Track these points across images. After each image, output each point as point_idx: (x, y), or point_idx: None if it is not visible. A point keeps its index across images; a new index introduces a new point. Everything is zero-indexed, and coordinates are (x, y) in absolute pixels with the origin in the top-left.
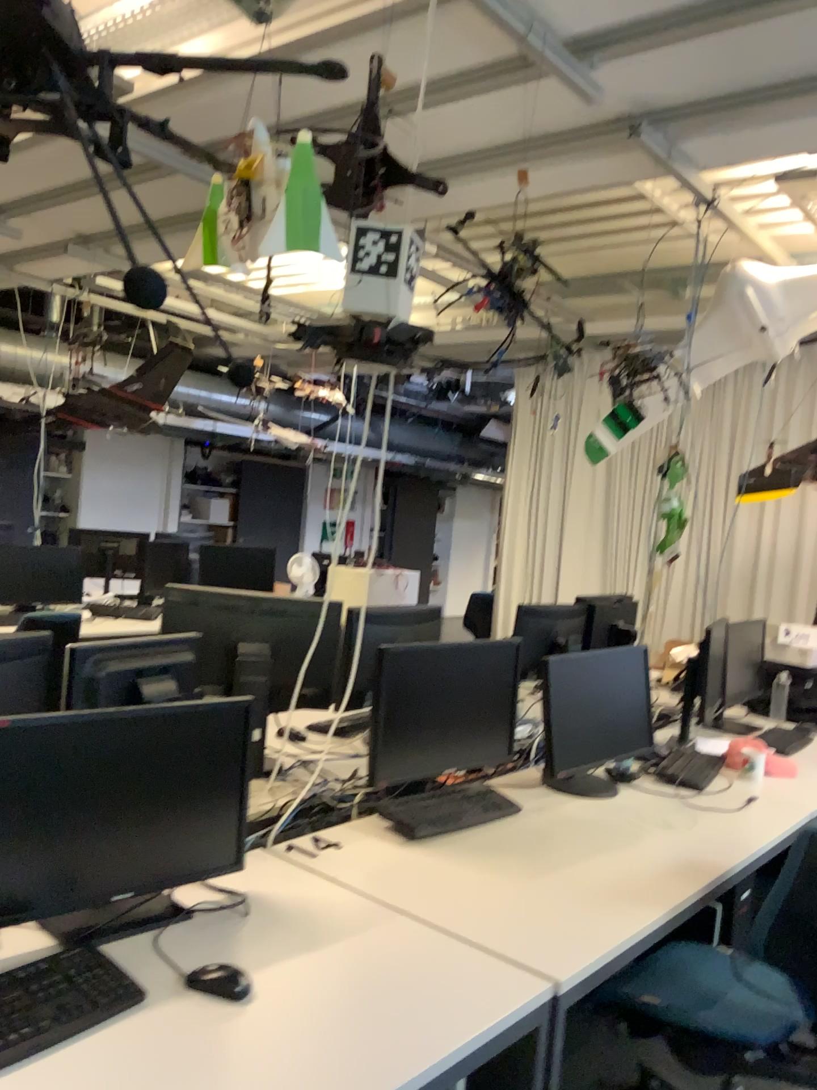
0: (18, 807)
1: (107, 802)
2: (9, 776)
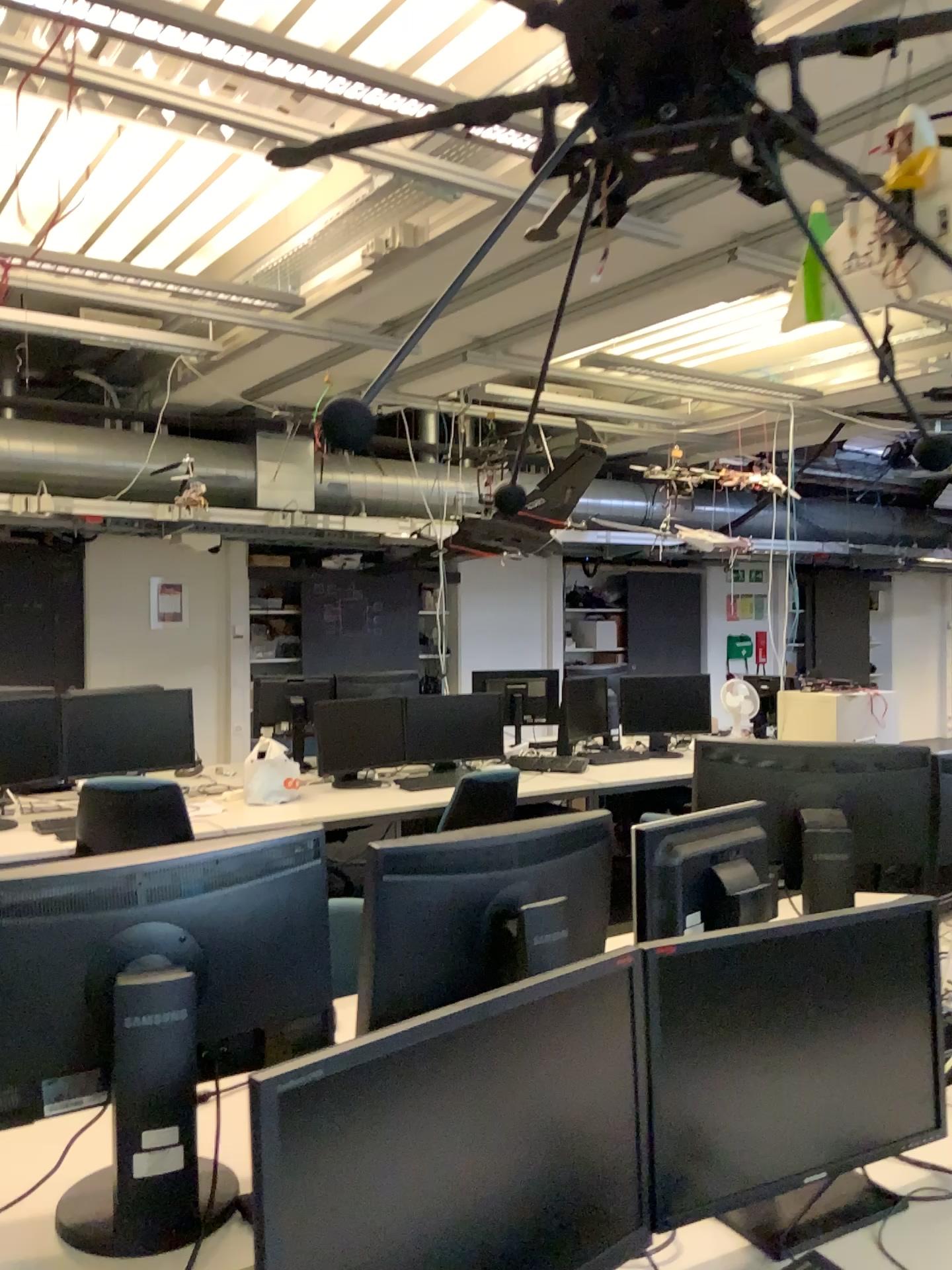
0: (690, 1064)
1: (785, 1052)
2: (678, 1023)
